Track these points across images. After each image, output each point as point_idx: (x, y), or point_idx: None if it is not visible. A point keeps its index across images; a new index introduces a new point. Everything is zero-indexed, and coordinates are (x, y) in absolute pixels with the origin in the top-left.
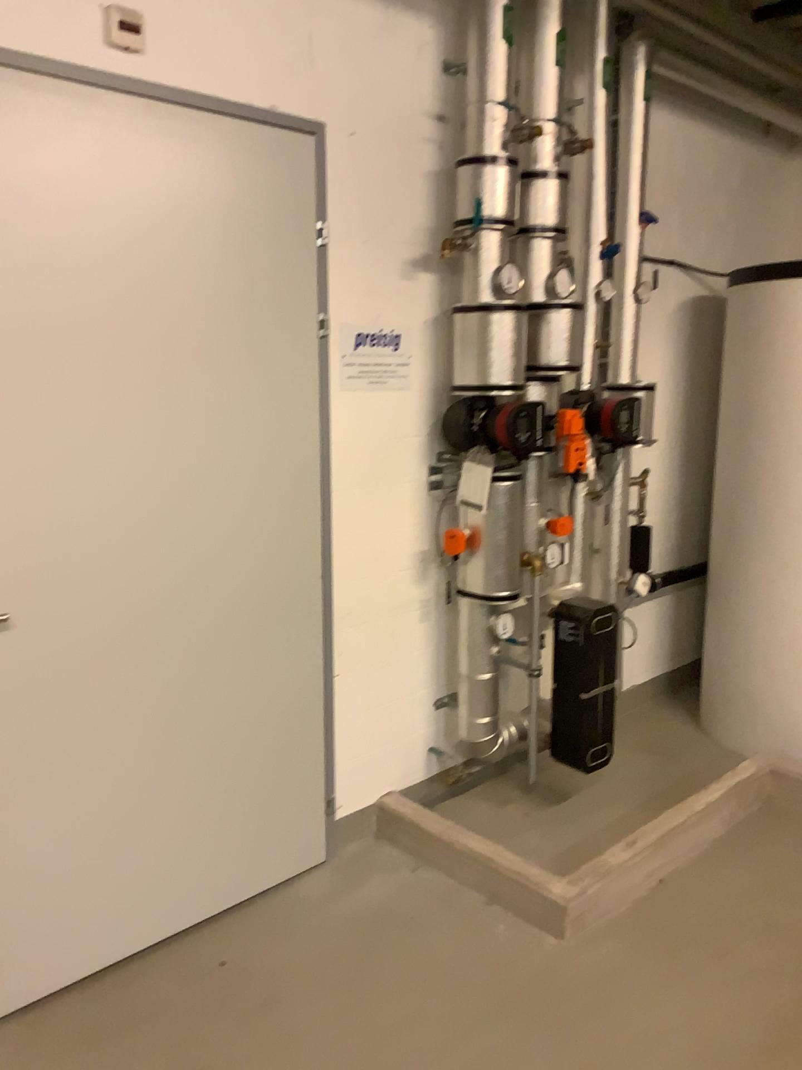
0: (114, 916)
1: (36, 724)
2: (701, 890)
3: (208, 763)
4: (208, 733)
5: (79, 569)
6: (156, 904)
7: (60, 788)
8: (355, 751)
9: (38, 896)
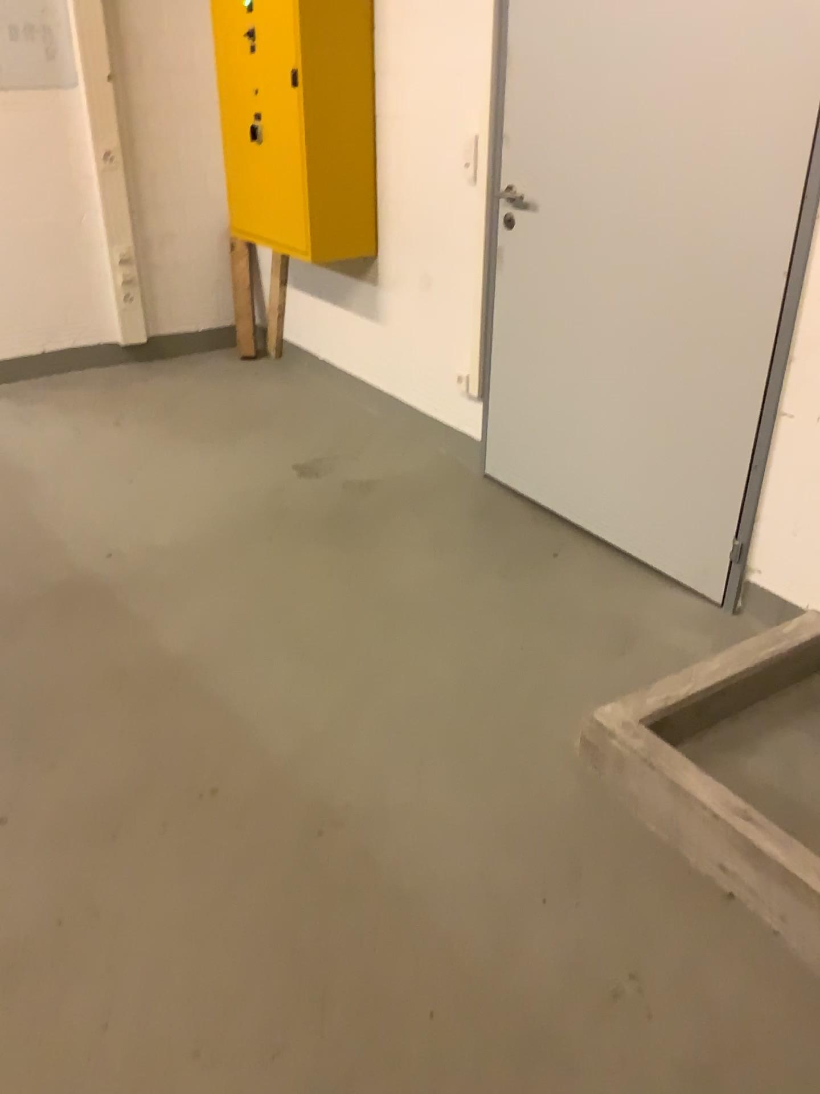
0: (558, 478)
1: (537, 294)
2: (716, 947)
3: (634, 411)
4: (638, 381)
5: (576, 180)
6: (583, 497)
7: (542, 352)
8: (793, 528)
9: (522, 420)
